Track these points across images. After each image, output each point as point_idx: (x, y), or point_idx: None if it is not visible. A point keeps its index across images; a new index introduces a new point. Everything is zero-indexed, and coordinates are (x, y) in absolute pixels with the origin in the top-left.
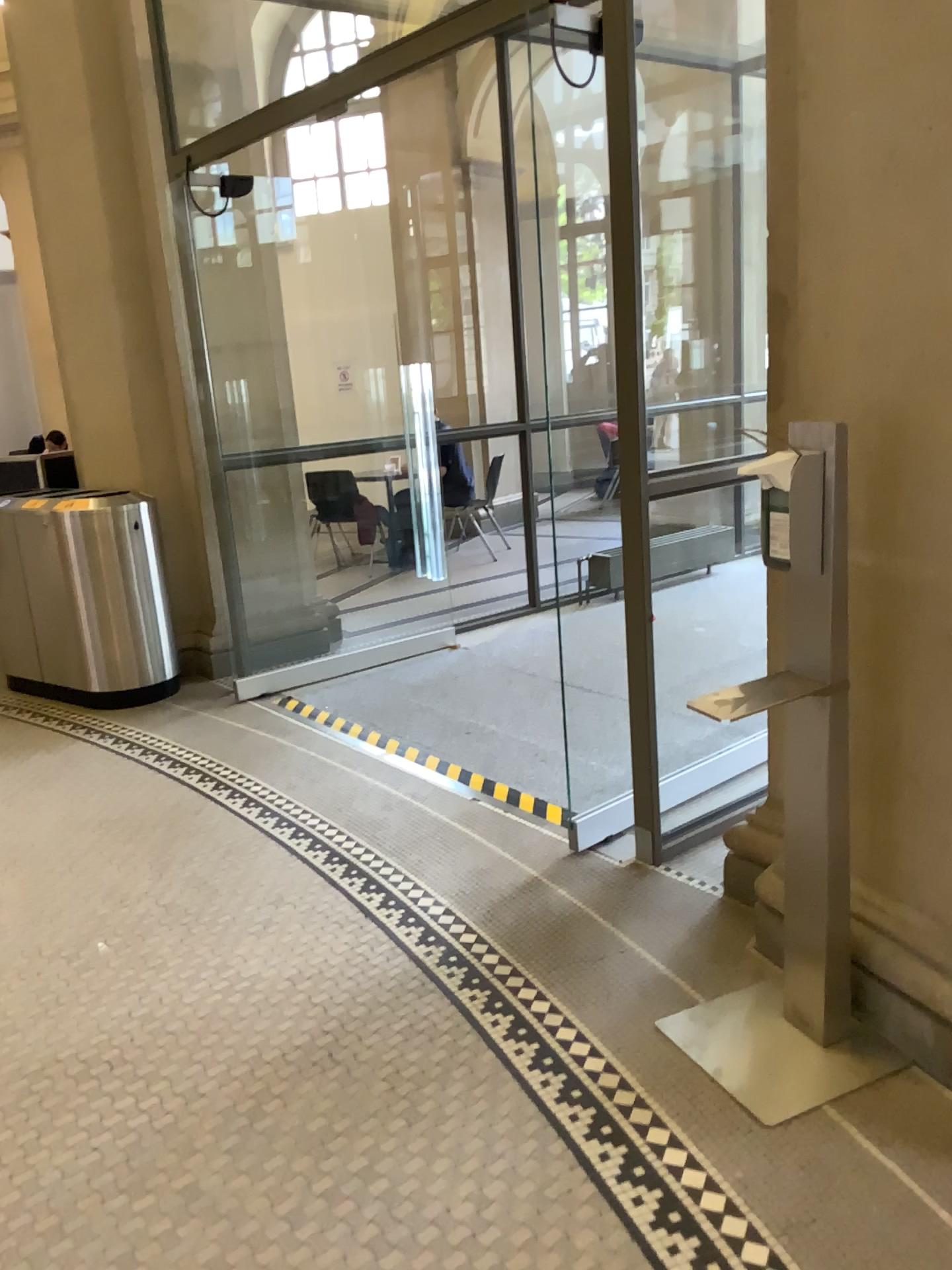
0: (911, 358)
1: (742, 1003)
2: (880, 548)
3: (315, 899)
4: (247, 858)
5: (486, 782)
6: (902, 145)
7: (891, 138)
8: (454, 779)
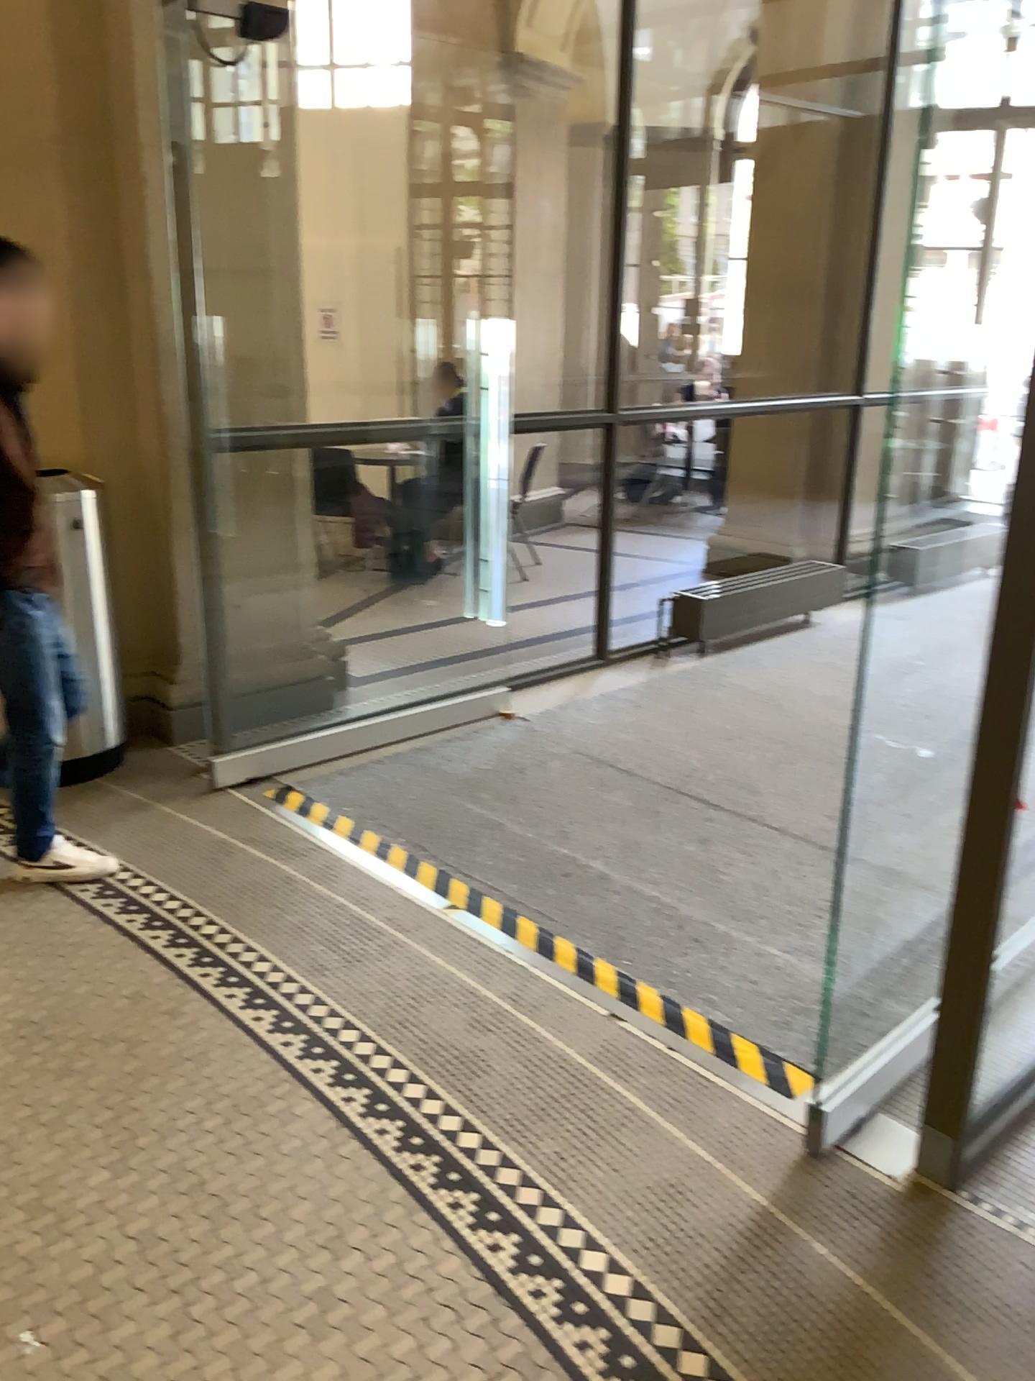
0: None
1: None
2: None
3: (401, 1232)
4: (270, 1123)
5: (621, 972)
6: None
7: None
8: (571, 964)
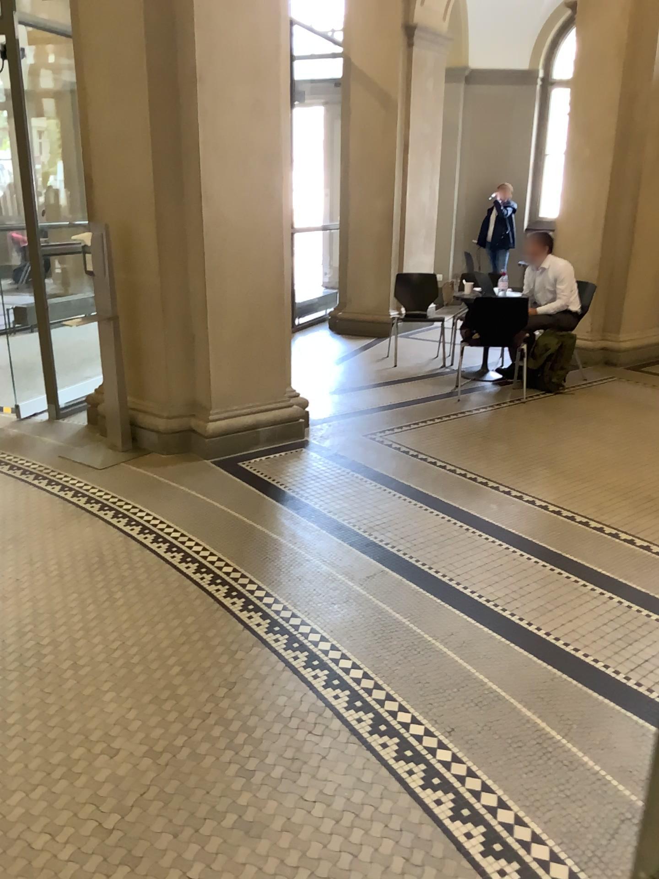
0: (132, 202)
1: (94, 449)
2: (129, 270)
3: None
4: None
5: None
6: (122, 128)
7: (118, 125)
8: None
